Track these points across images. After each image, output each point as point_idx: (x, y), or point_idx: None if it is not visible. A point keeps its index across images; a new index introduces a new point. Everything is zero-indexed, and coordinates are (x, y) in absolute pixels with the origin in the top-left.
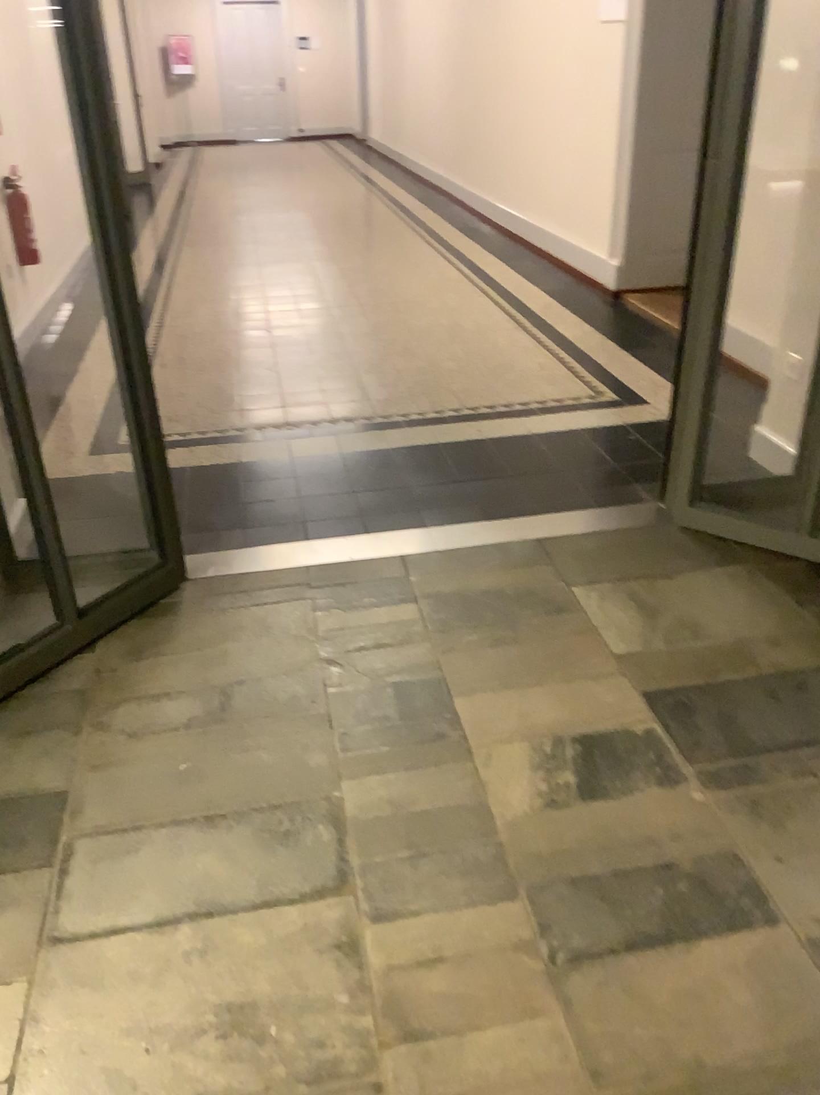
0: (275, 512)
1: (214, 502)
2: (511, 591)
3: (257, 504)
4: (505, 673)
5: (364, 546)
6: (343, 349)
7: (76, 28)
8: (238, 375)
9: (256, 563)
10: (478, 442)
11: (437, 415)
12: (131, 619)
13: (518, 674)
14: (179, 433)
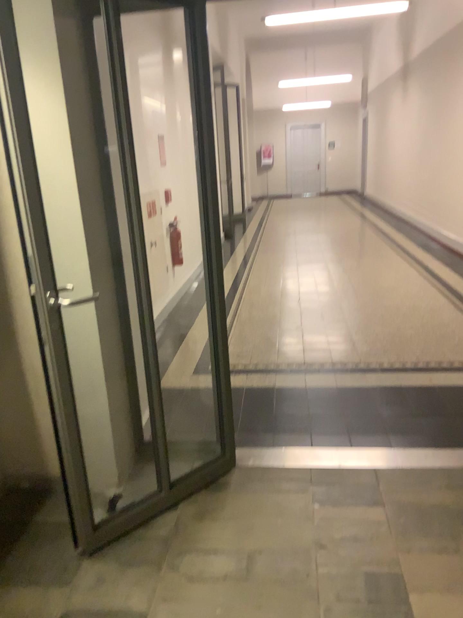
0: (294, 426)
1: (258, 414)
2: (453, 508)
3: (284, 418)
4: (449, 579)
5: (350, 457)
6: (343, 319)
7: (206, 160)
8: (280, 331)
9: (279, 461)
10: (429, 389)
11: (401, 366)
12: (200, 491)
13: (460, 582)
14: (243, 366)
